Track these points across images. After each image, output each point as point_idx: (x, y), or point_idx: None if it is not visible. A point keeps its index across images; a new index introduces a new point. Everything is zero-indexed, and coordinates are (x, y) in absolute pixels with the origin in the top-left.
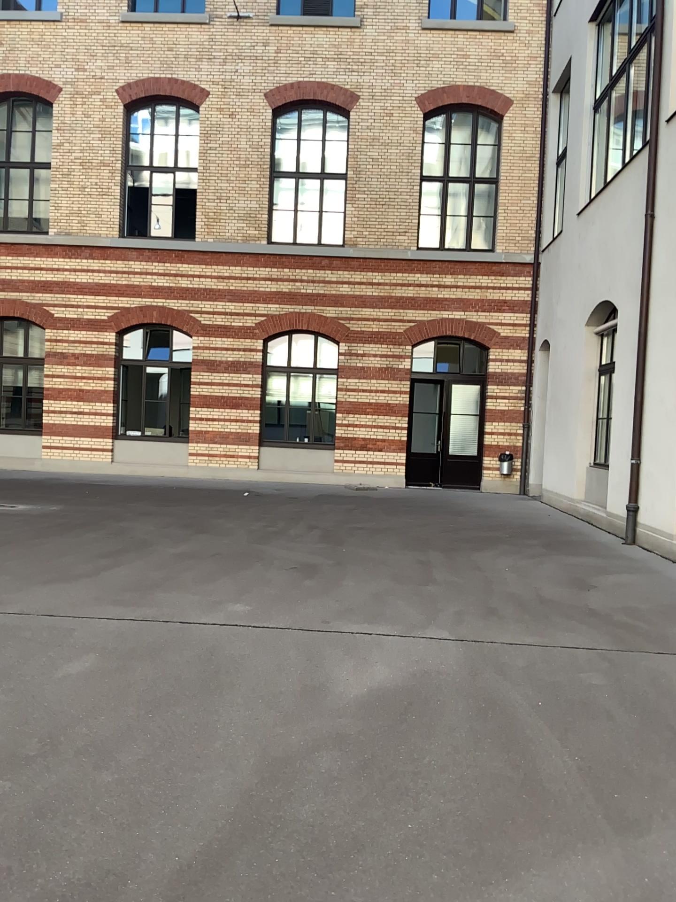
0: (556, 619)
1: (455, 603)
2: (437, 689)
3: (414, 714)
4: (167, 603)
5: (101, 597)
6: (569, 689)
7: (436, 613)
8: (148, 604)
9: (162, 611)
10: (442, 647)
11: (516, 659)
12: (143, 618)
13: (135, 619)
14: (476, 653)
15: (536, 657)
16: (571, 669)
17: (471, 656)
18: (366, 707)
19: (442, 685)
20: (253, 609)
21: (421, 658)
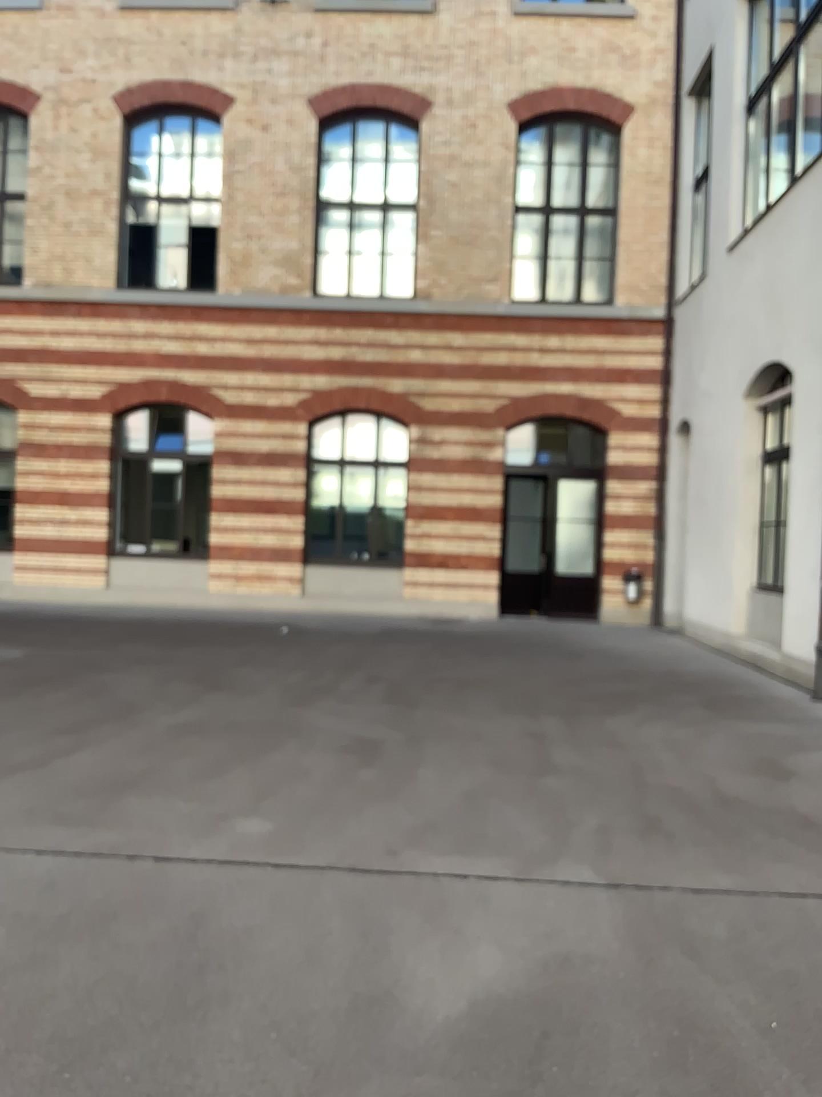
0: (758, 839)
1: (595, 812)
2: (589, 1000)
3: (555, 1066)
4: (135, 822)
5: (31, 813)
6: (820, 994)
7: (567, 832)
8: (104, 825)
9: (125, 838)
10: (584, 901)
11: (714, 926)
12: (90, 854)
13: (77, 855)
14: (643, 913)
15: (745, 920)
16: (810, 944)
17: (637, 921)
18: (465, 1050)
19: (596, 989)
20: (273, 832)
21: (553, 926)
